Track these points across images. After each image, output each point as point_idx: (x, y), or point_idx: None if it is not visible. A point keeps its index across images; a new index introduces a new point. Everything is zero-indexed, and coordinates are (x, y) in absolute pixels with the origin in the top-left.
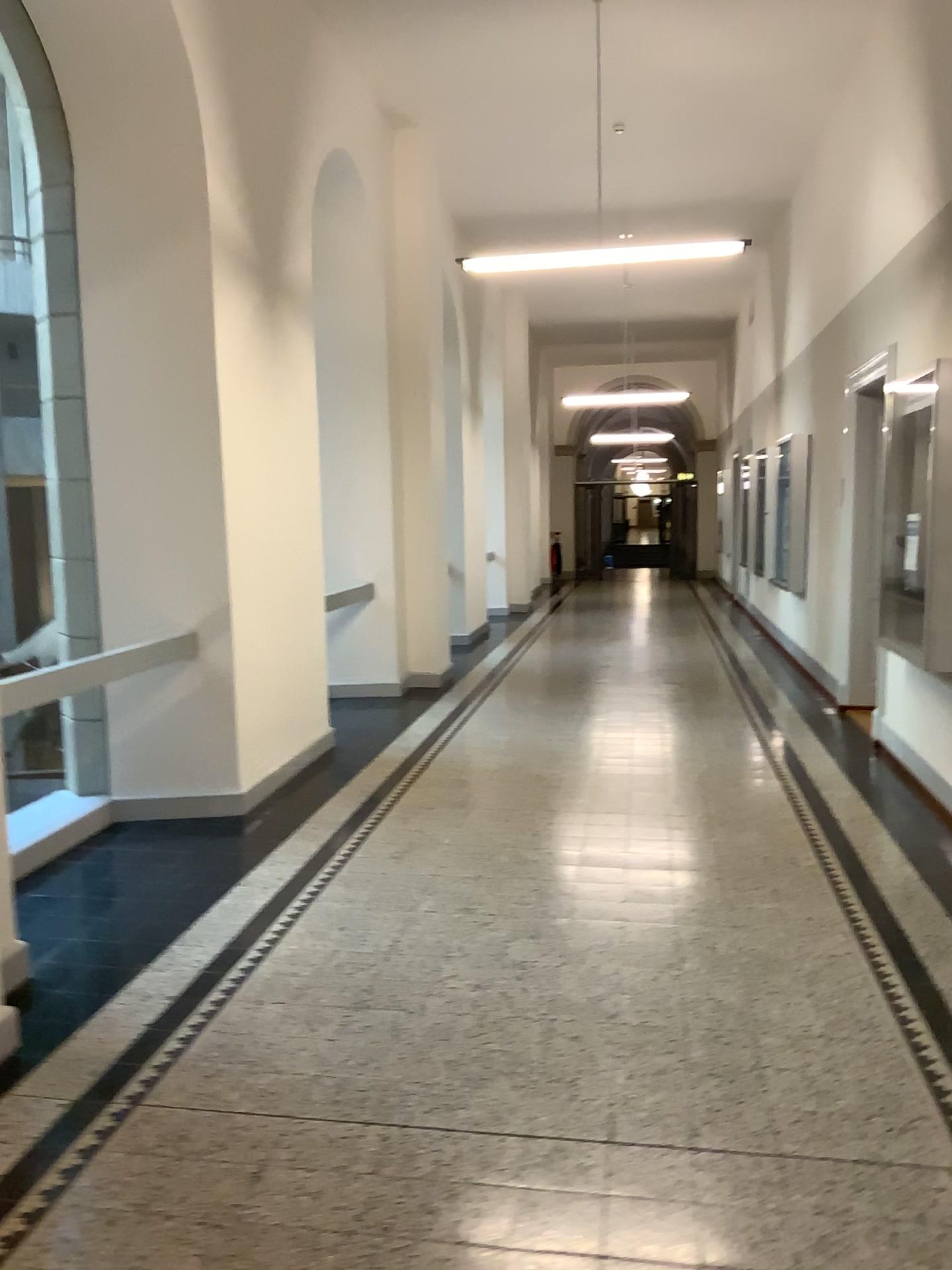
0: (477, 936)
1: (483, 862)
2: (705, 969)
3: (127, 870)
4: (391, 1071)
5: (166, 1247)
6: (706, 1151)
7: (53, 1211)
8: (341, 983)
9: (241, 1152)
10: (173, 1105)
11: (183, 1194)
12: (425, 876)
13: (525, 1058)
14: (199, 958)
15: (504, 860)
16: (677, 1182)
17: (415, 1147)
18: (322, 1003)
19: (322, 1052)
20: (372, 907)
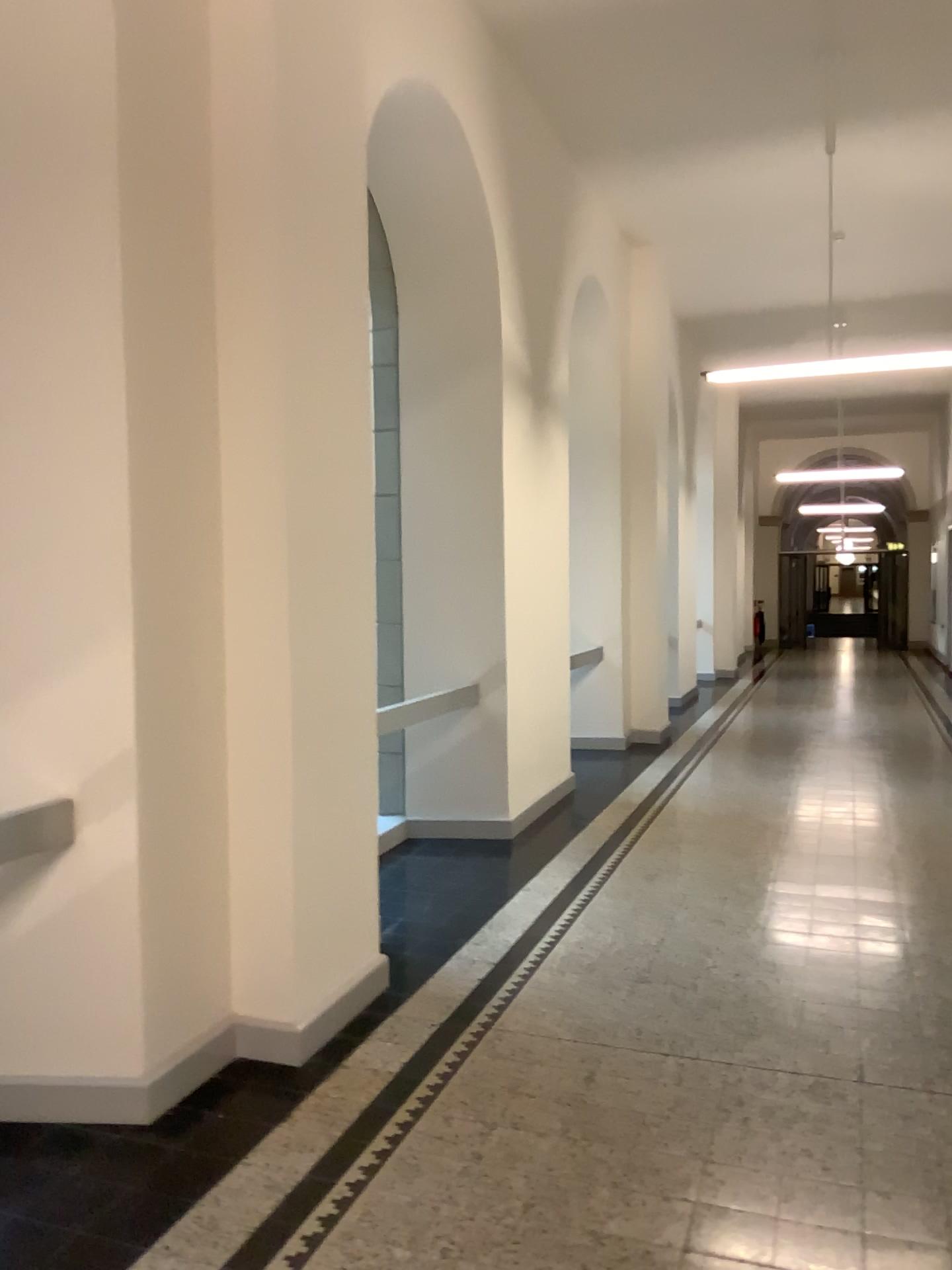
0: (731, 940)
1: (727, 887)
2: (933, 975)
3: (431, 875)
4: (677, 1024)
5: (535, 1113)
6: (941, 1093)
7: (449, 1086)
8: (625, 964)
9: (575, 1064)
10: (515, 1032)
11: (538, 1085)
12: (678, 894)
13: (785, 1024)
14: (506, 940)
15: (745, 886)
16: (918, 1110)
17: (707, 1072)
18: (612, 977)
19: (621, 1007)
20: (637, 914)
